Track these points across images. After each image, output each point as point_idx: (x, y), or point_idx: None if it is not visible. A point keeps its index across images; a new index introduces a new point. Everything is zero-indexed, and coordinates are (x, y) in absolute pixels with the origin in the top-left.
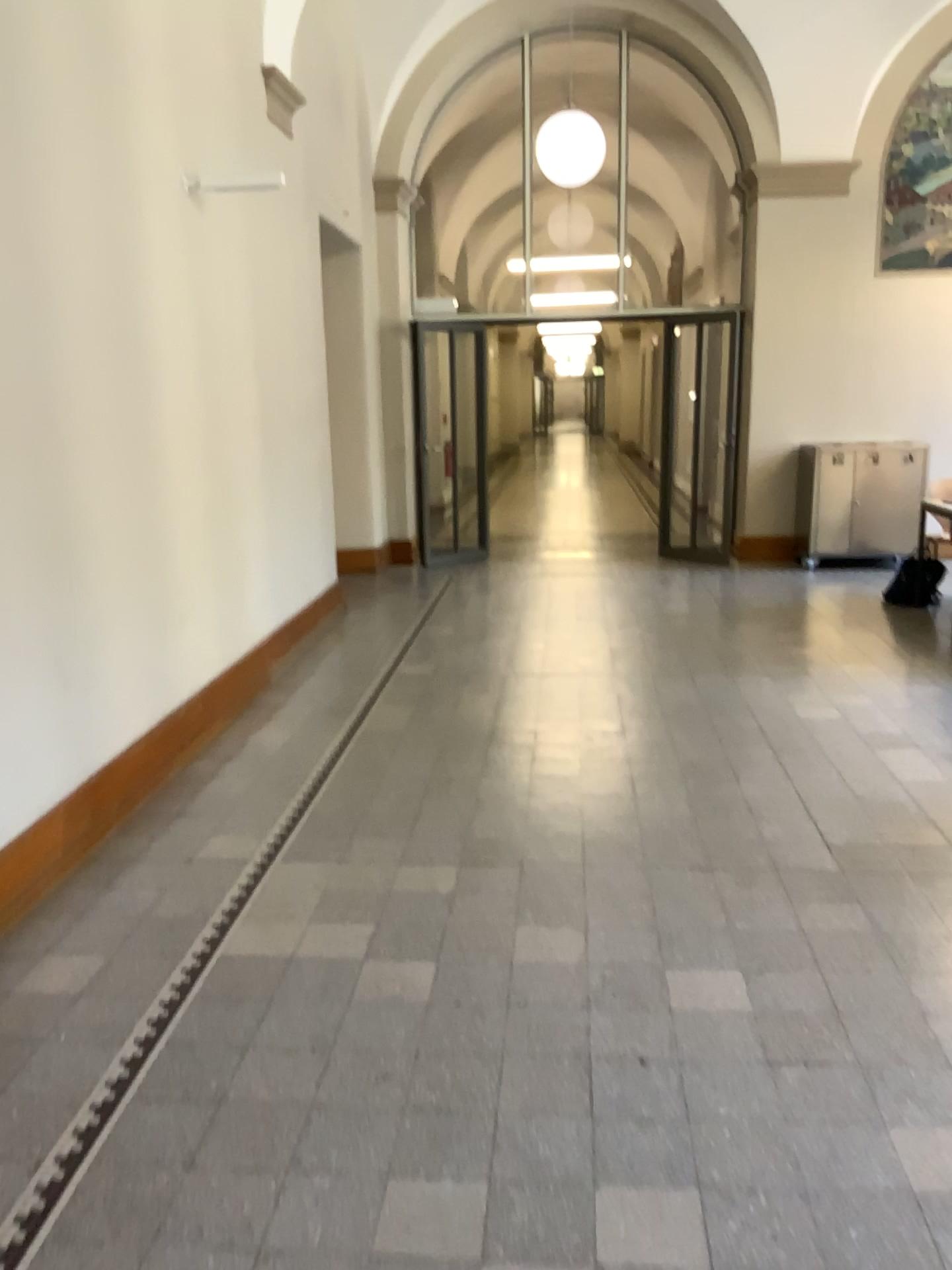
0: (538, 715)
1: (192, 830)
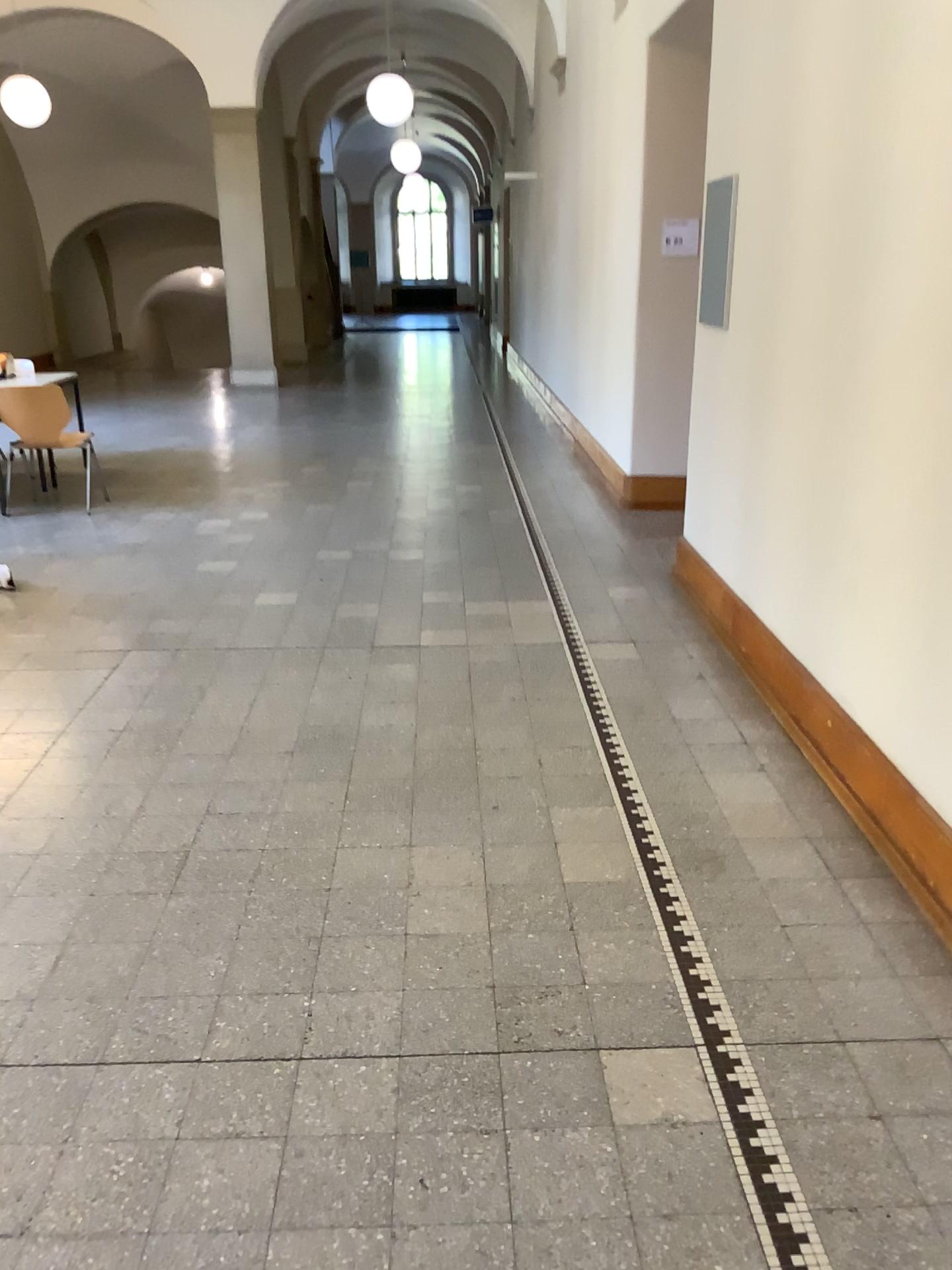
0: (336, 854)
1: (670, 668)
